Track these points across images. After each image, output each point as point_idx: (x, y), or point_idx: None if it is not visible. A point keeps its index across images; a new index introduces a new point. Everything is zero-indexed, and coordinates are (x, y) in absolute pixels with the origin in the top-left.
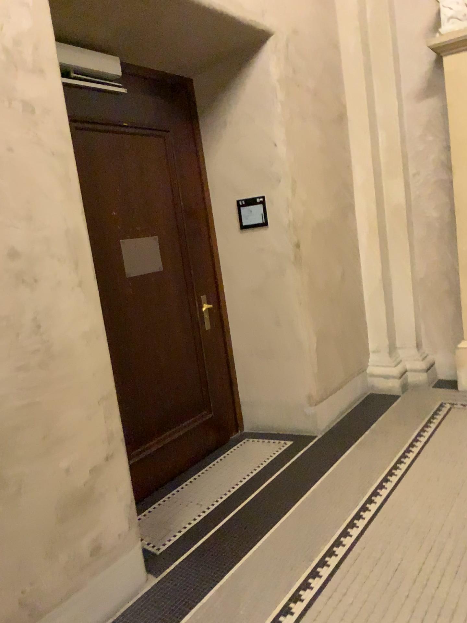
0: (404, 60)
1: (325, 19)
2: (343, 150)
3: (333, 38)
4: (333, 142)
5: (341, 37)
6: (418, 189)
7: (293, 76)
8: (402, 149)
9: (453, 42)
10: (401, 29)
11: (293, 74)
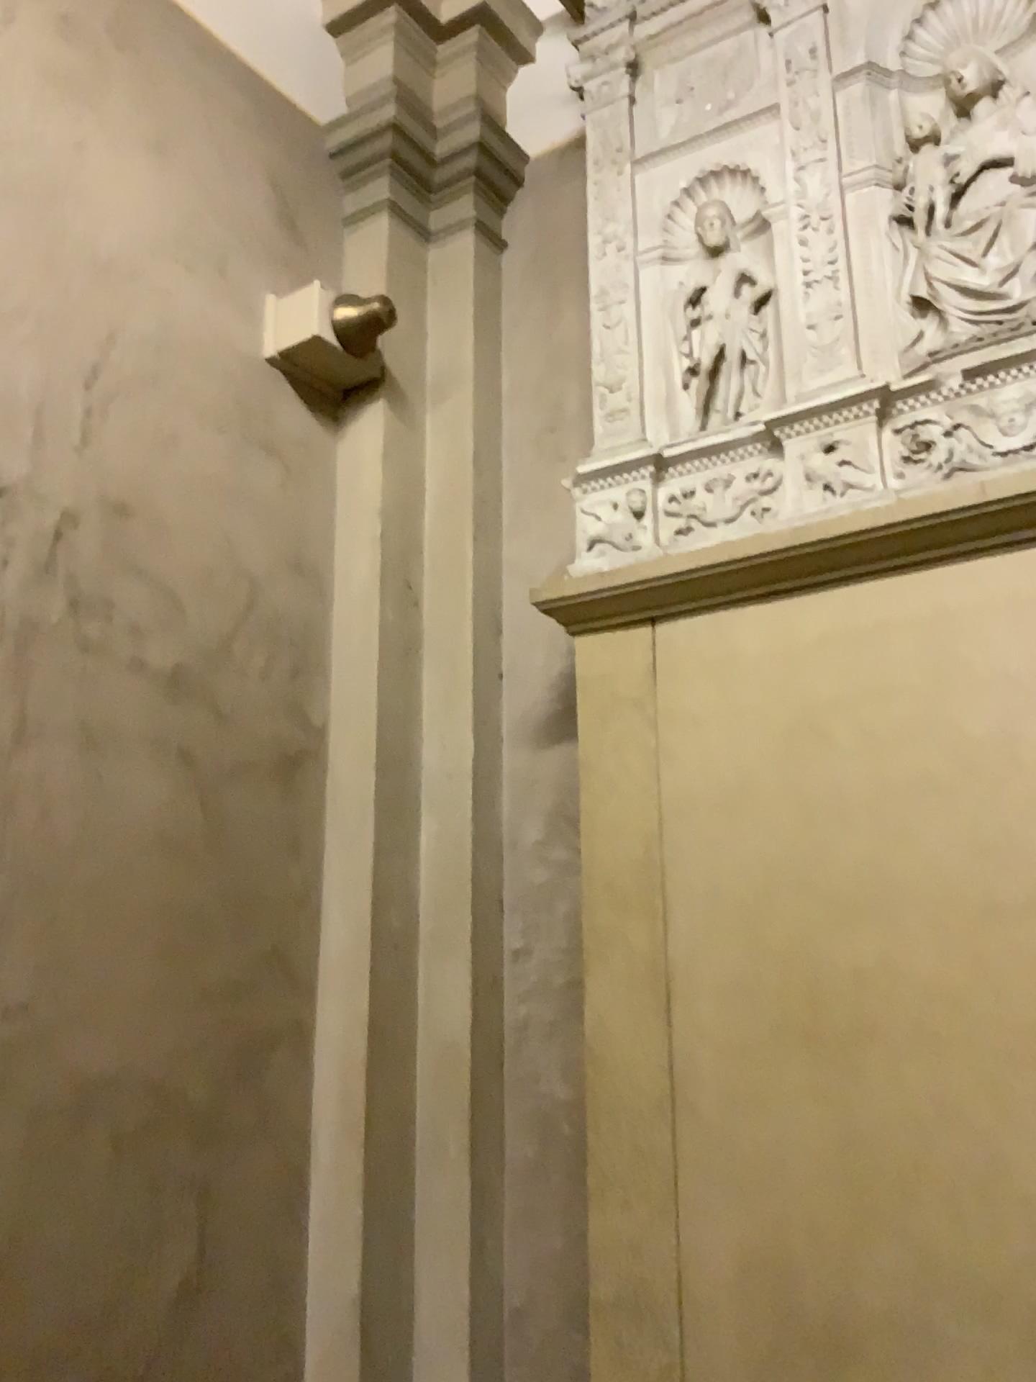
0: (509, 637)
1: (280, 505)
2: (288, 856)
3: (306, 556)
4: (245, 830)
5: (331, 555)
6: (517, 1004)
7: (70, 619)
8: (479, 878)
9: (593, 601)
10: (509, 560)
11: (71, 615)
